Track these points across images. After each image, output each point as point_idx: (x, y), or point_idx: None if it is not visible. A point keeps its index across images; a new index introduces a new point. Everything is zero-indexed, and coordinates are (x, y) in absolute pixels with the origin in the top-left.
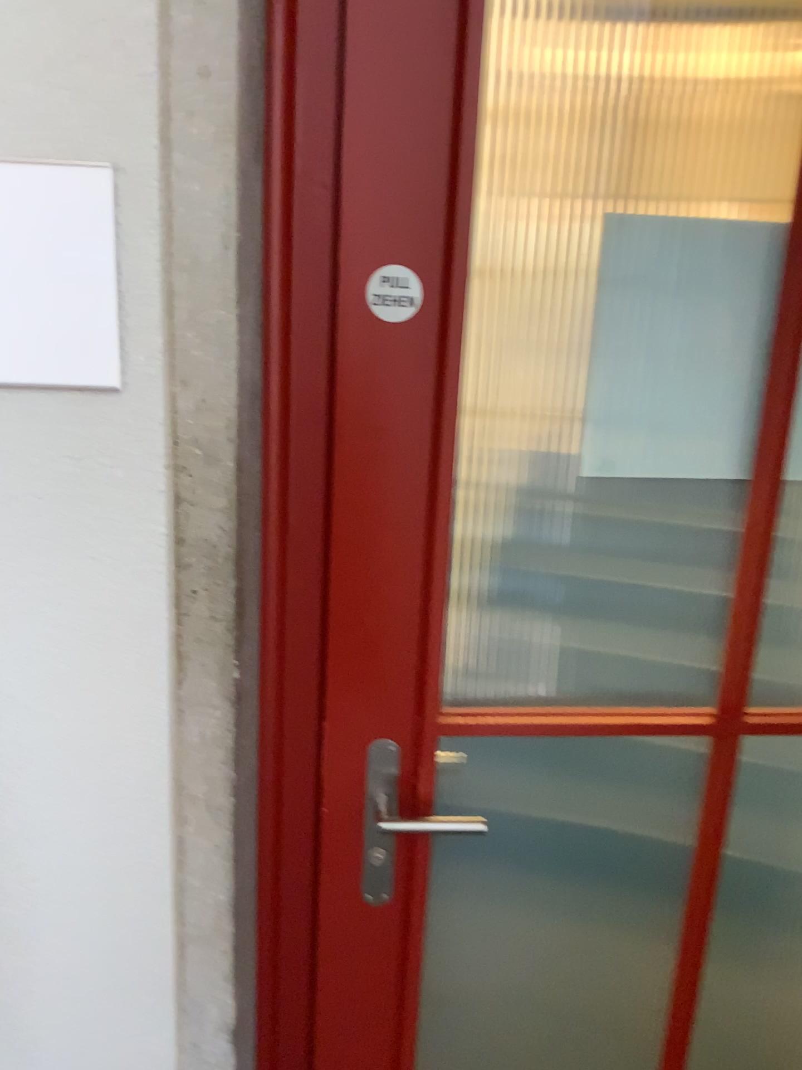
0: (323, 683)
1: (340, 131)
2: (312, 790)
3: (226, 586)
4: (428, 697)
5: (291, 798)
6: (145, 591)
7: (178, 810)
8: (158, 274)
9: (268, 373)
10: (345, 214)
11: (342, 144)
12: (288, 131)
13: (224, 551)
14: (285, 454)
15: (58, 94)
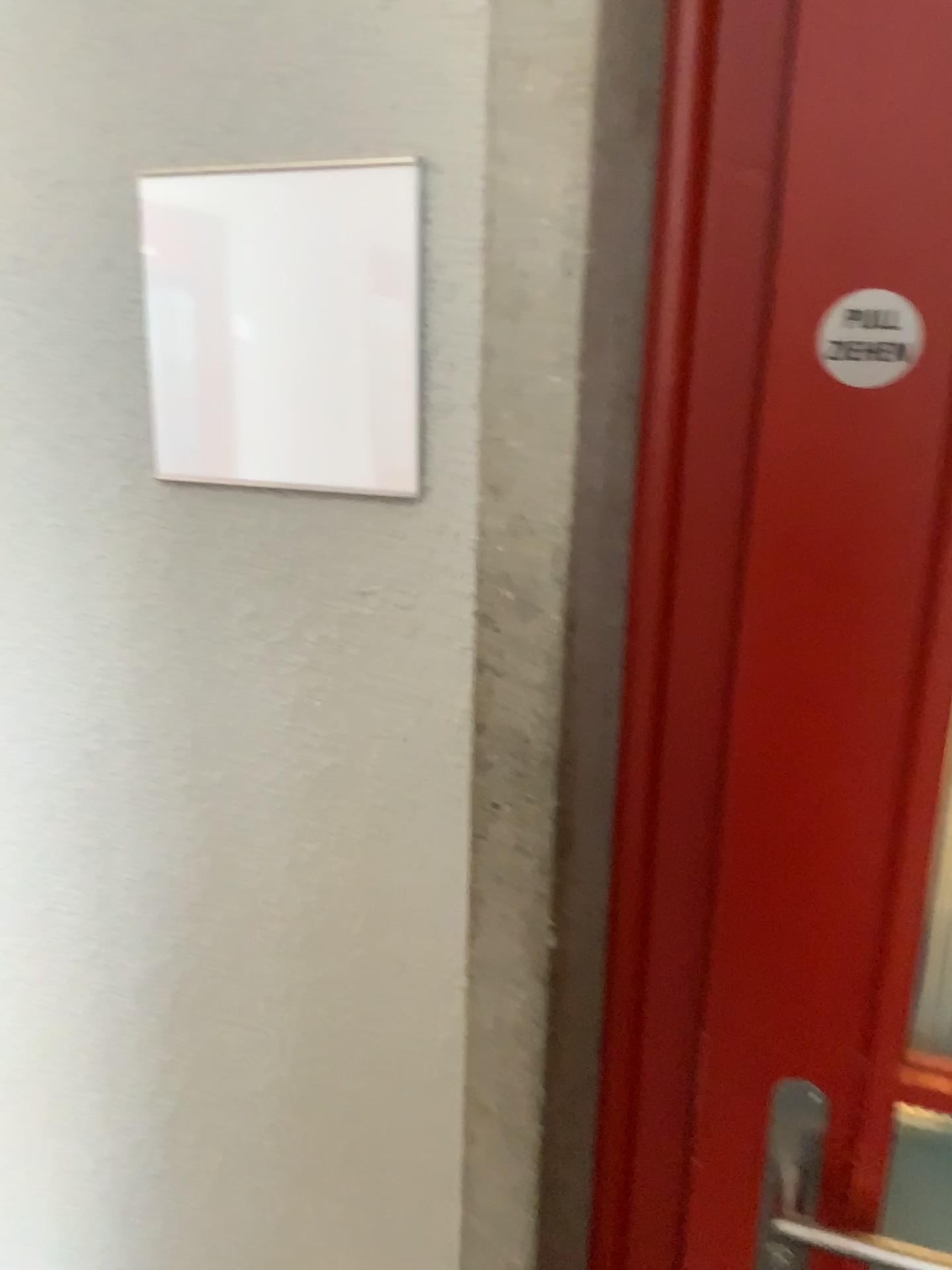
0: (706, 966)
1: (787, 66)
2: (682, 1125)
3: (542, 806)
4: (883, 1029)
5: (647, 1128)
6: (437, 791)
7: (464, 1120)
8: (473, 318)
9: (643, 473)
10: (787, 208)
11: (789, 89)
12: (699, 77)
13: (541, 752)
14: (667, 601)
15: (349, 58)
